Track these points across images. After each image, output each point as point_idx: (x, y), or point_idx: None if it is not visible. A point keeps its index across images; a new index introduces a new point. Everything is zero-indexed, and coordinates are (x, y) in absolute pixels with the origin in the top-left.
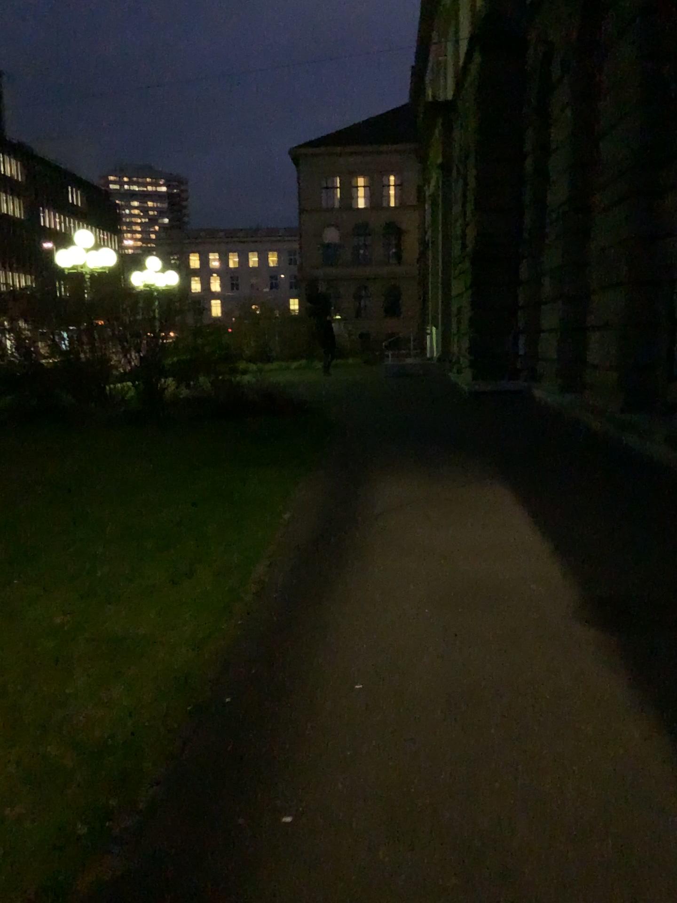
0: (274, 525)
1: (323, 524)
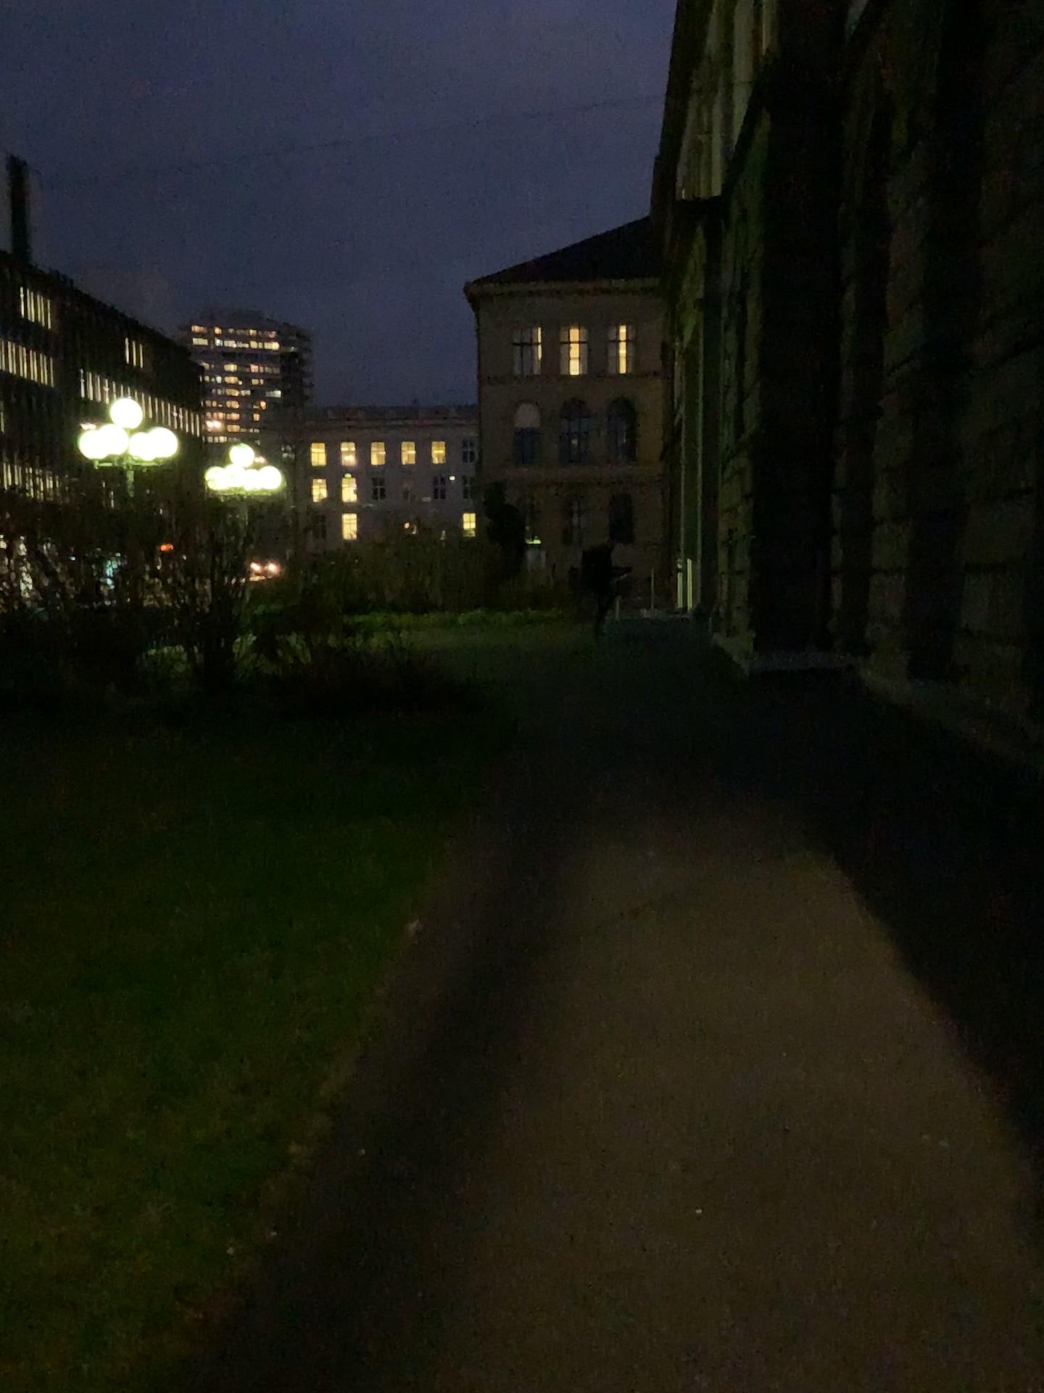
0: (388, 953)
1: (487, 949)
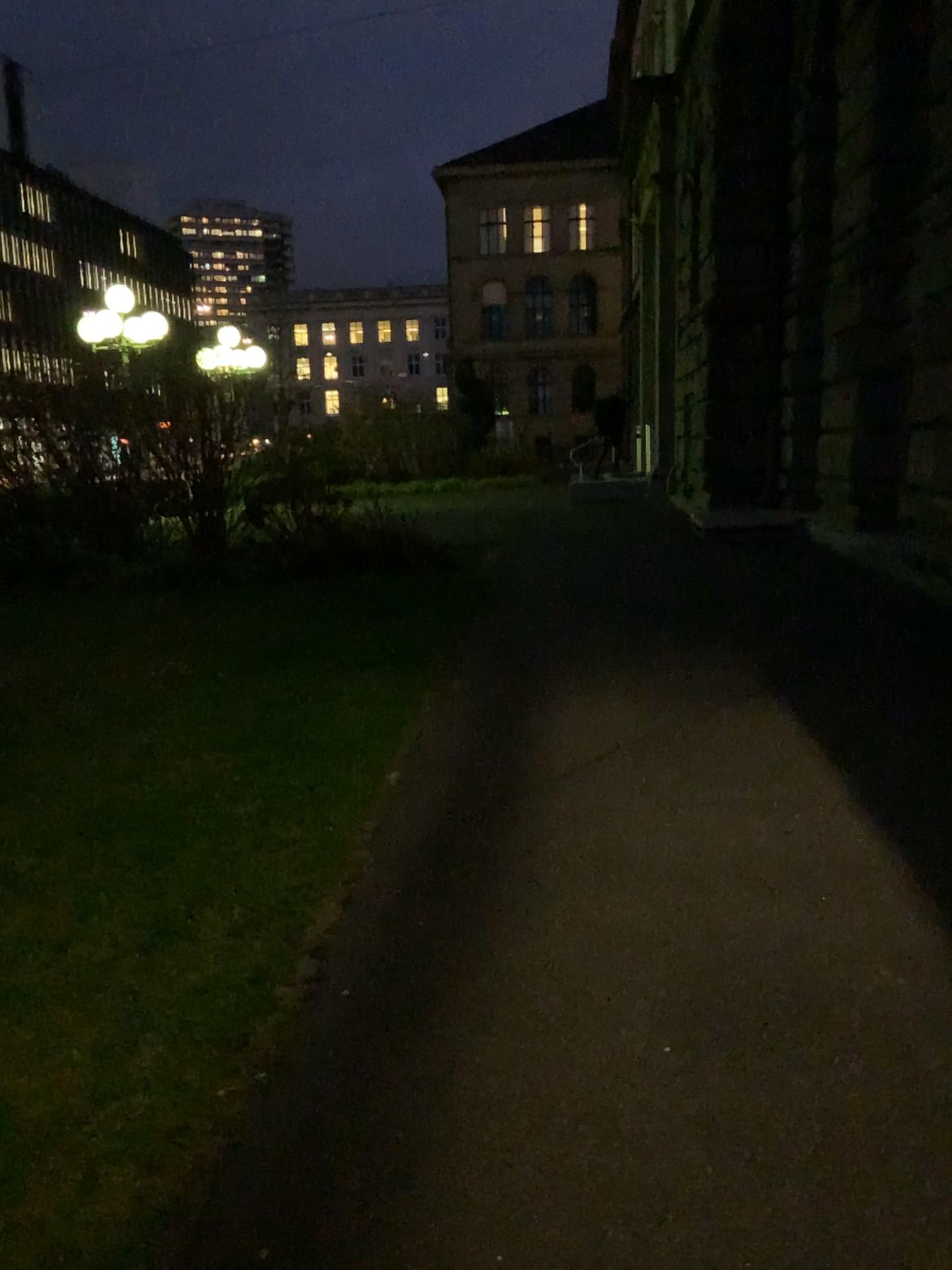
0: (373, 794)
1: (464, 789)
